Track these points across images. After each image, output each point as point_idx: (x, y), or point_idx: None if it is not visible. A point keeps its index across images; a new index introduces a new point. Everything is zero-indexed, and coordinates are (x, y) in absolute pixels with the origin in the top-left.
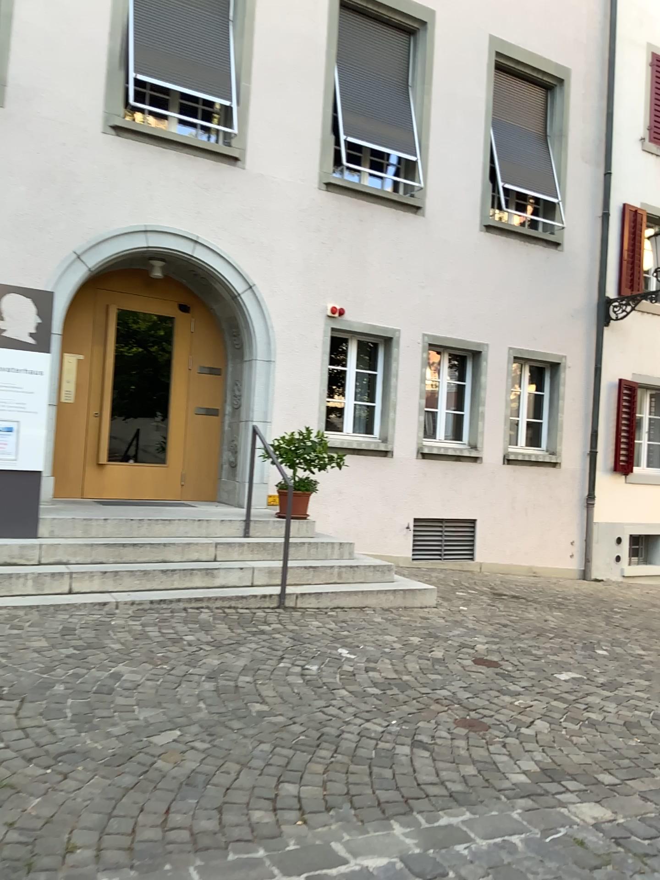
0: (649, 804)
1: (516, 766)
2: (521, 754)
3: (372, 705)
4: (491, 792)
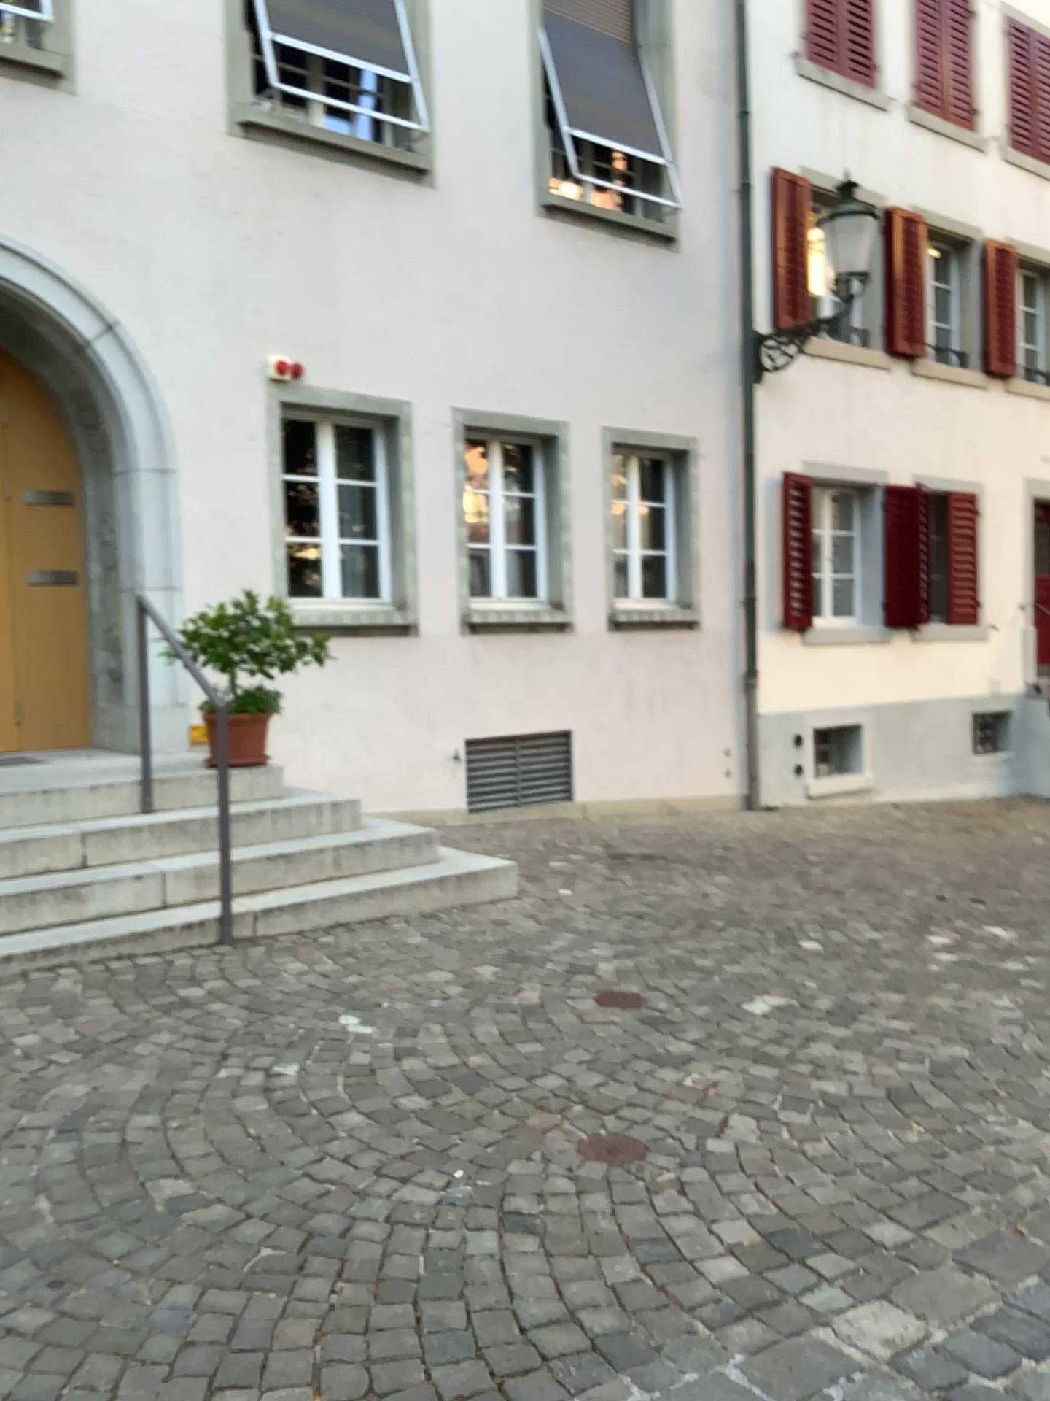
0: (973, 1274)
1: (708, 1230)
2: (713, 1197)
3: (413, 1132)
4: (673, 1308)
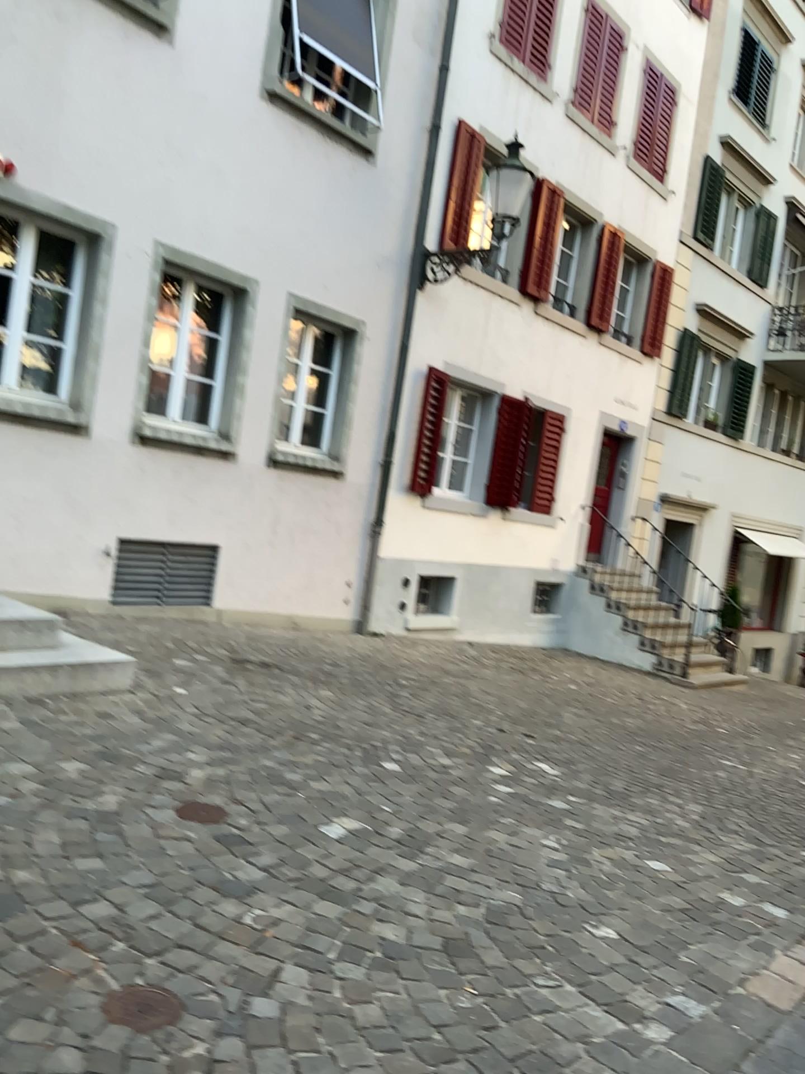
0: None
1: None
2: None
3: None
4: None
